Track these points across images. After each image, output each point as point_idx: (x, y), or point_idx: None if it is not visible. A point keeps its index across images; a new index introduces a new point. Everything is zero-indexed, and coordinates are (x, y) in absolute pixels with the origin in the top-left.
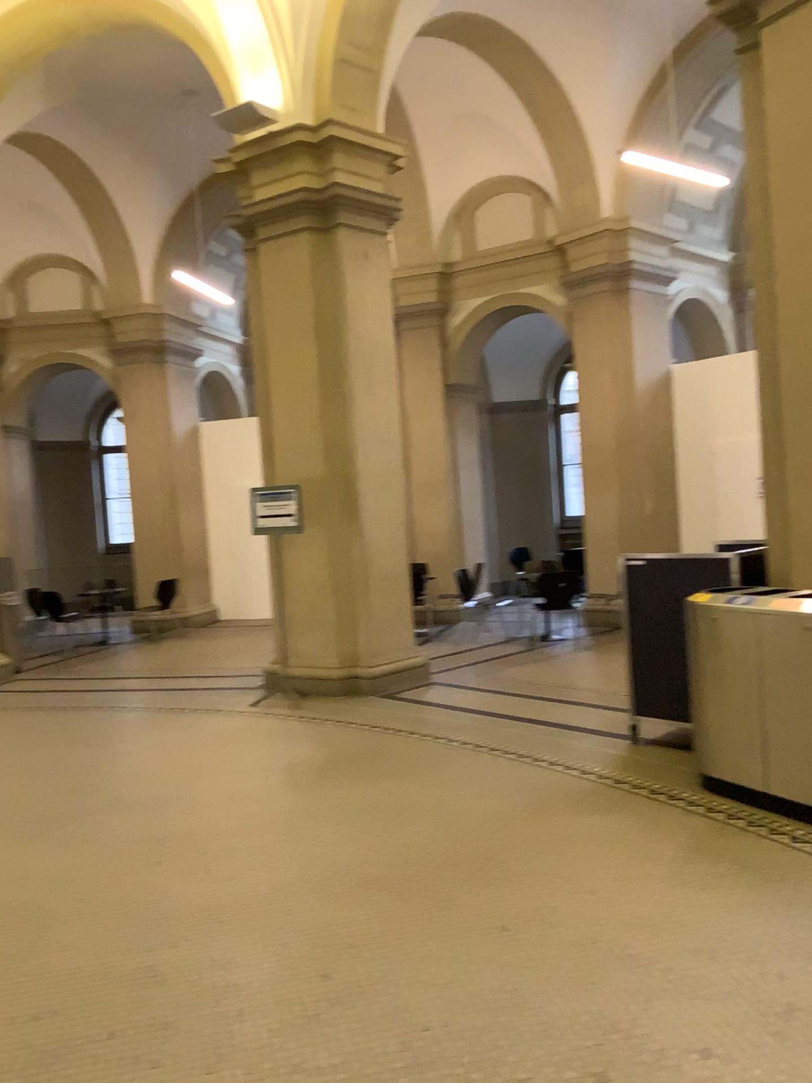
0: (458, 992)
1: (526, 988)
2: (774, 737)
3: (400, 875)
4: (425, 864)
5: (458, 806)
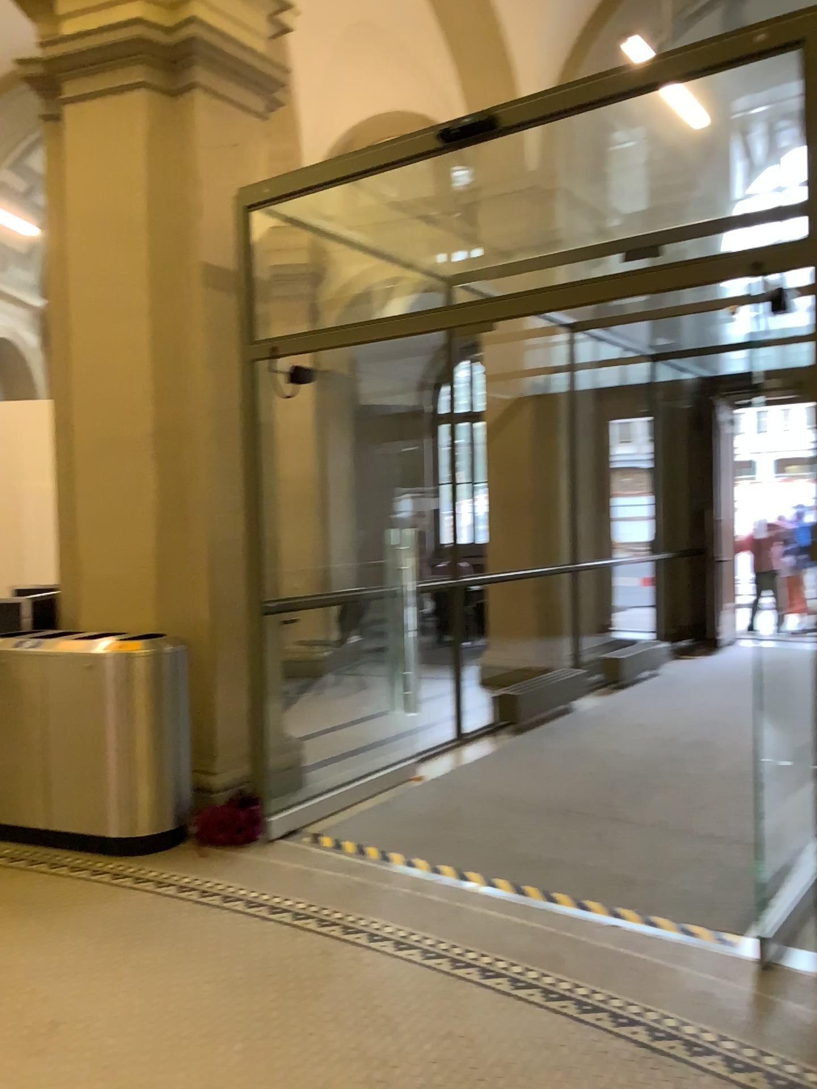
0: None
1: None
2: (58, 774)
3: None
4: None
5: None
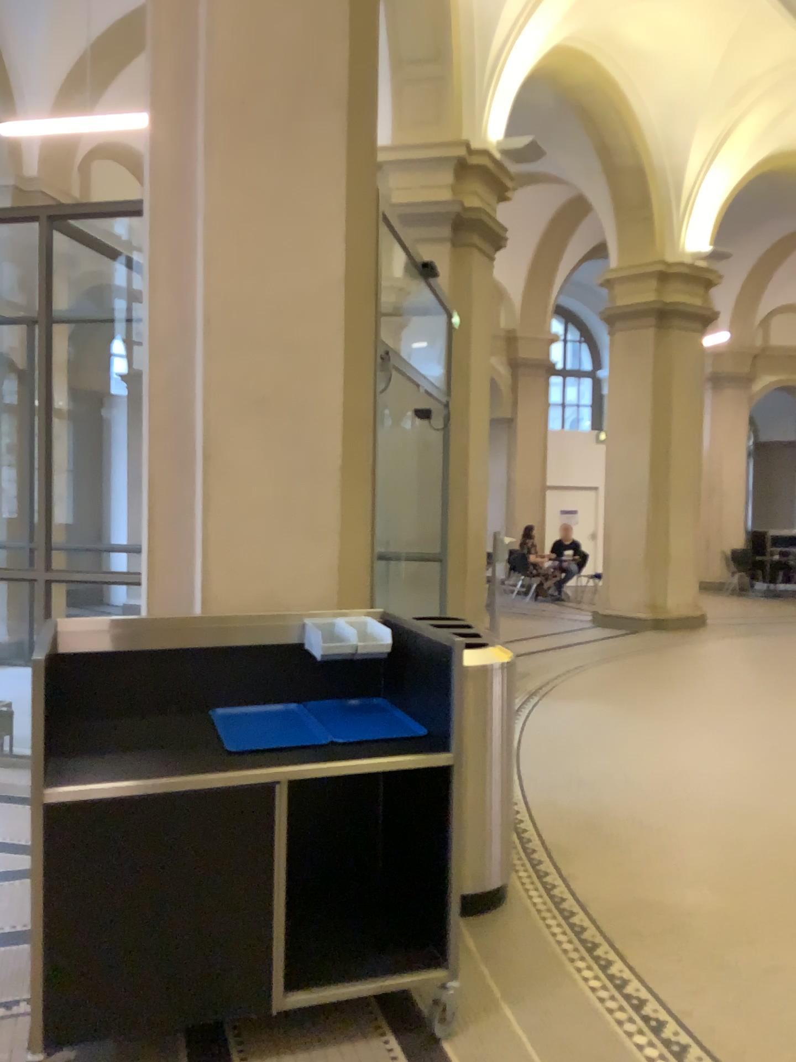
0: None
1: None
2: None
3: None
4: None
5: None
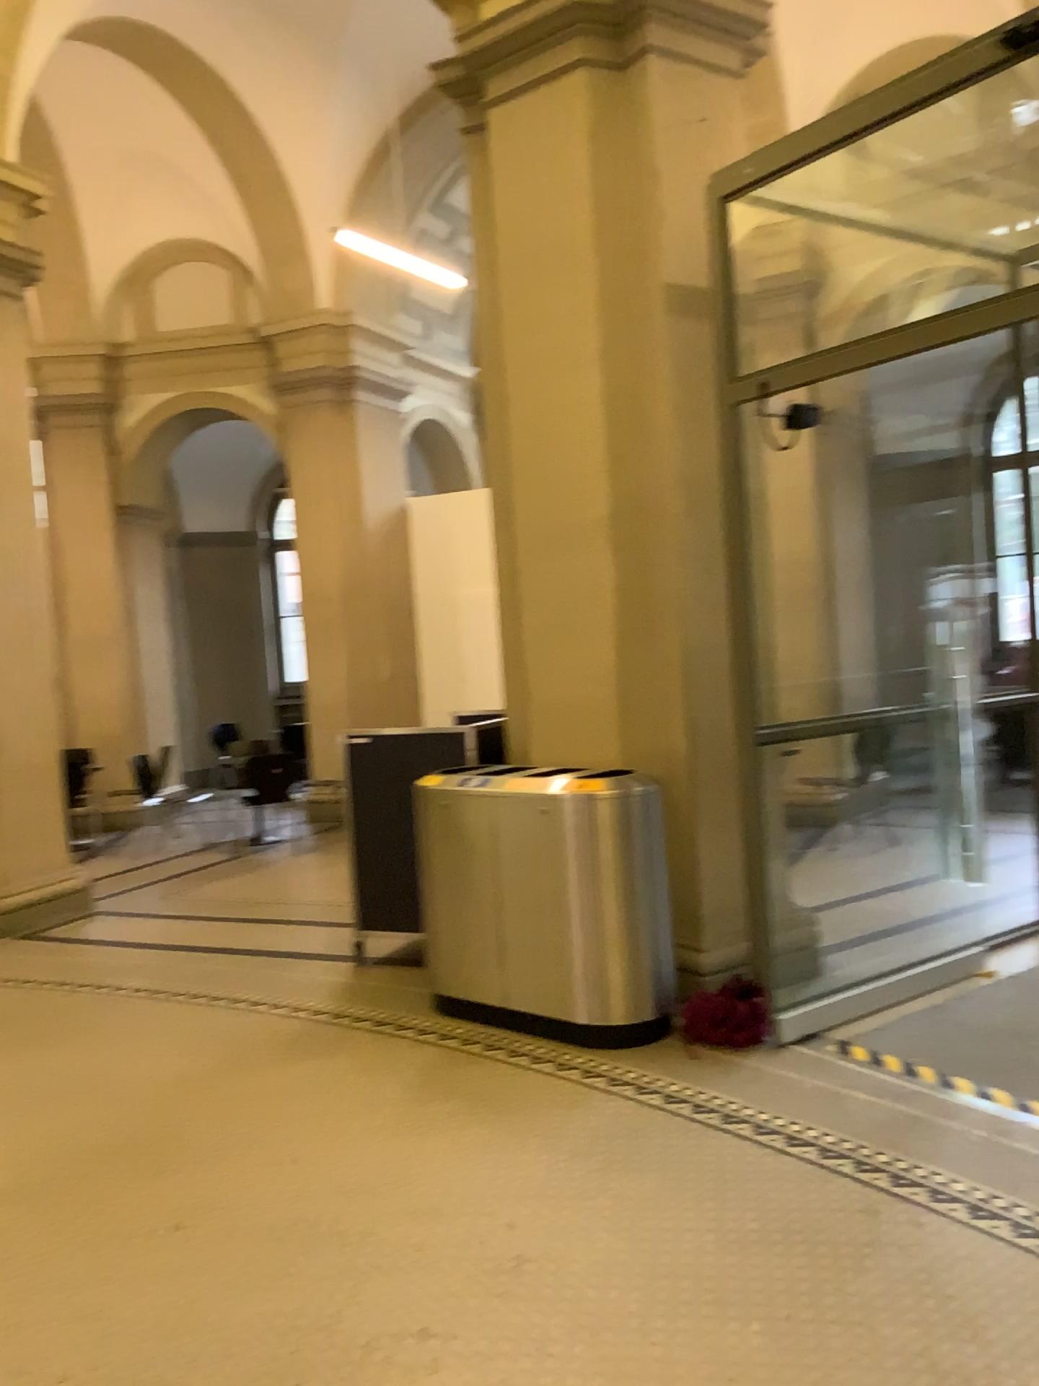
0: (108, 1321)
1: (202, 1298)
2: (512, 941)
3: (33, 1177)
4: (71, 1157)
5: (122, 1072)
